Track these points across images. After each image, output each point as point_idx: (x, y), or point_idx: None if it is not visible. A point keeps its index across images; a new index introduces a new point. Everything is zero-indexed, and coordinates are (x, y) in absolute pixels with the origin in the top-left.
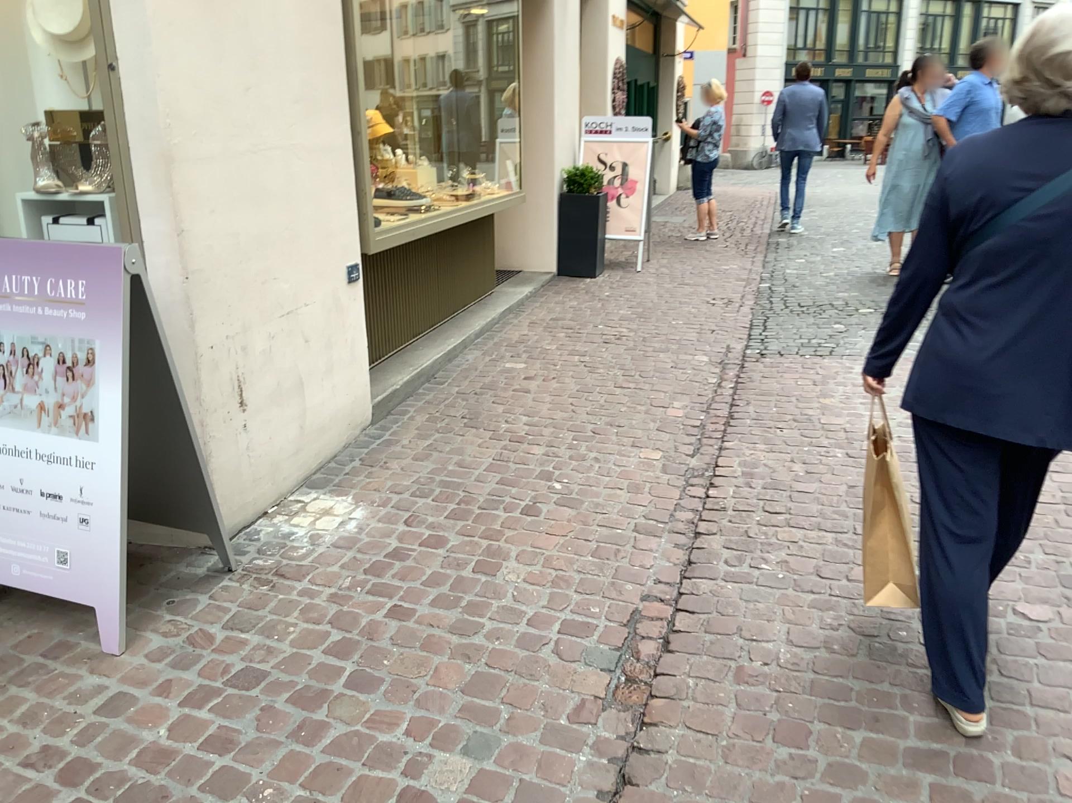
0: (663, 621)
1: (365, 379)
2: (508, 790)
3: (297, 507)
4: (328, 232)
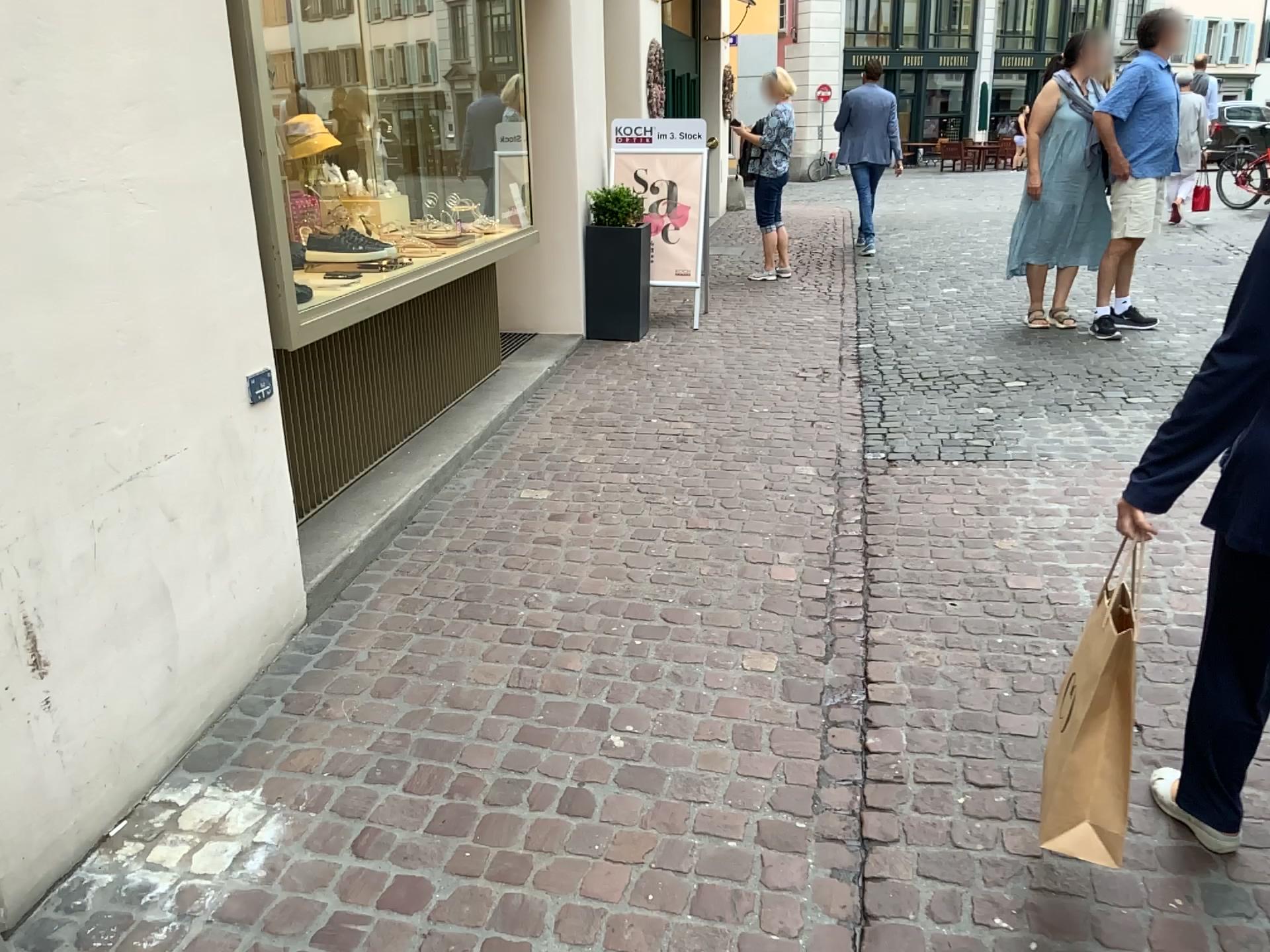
0: None
1: (293, 560)
2: None
3: (163, 824)
4: (206, 328)
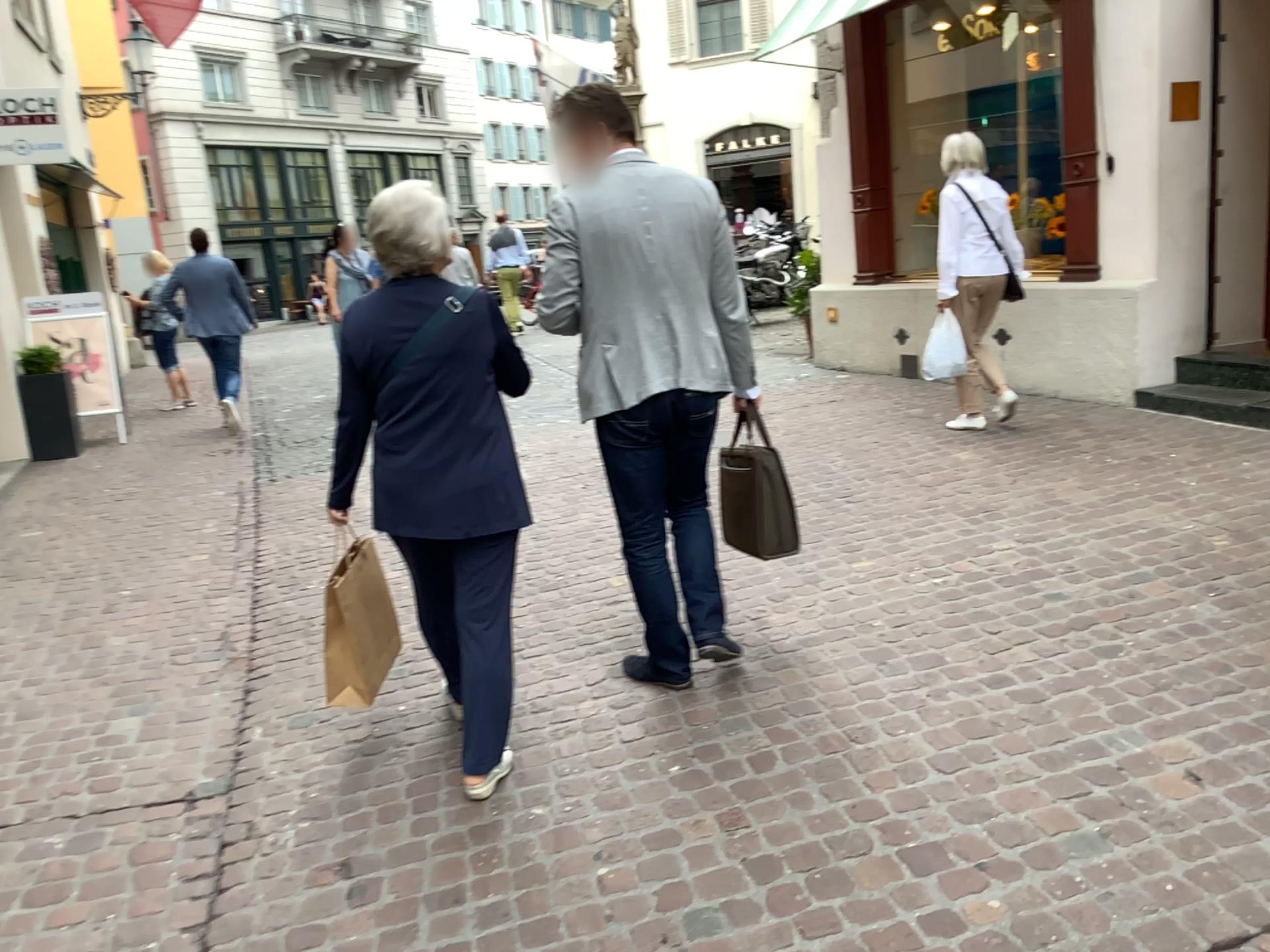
0: (246, 628)
1: None
2: (173, 715)
3: None
4: None
